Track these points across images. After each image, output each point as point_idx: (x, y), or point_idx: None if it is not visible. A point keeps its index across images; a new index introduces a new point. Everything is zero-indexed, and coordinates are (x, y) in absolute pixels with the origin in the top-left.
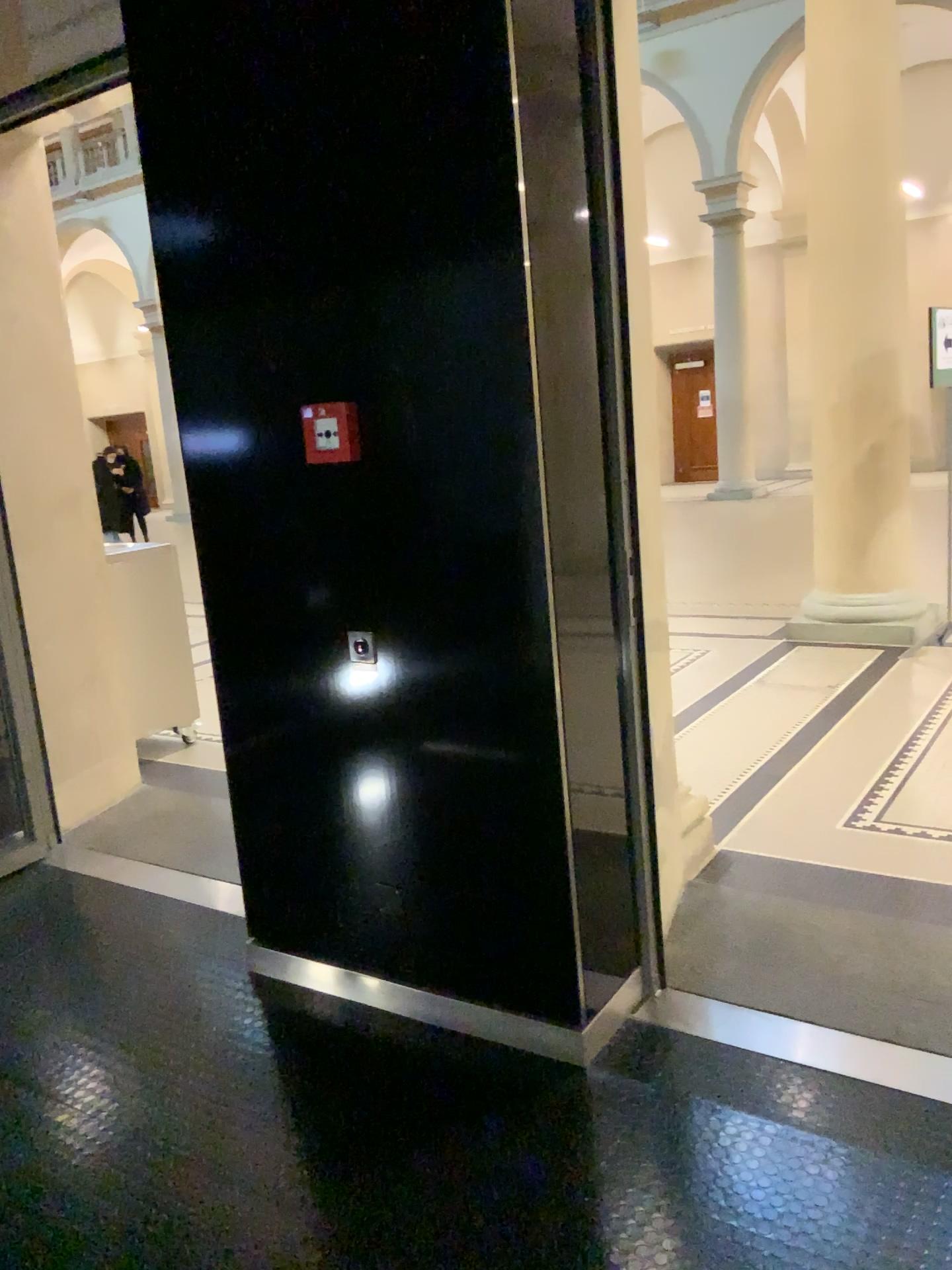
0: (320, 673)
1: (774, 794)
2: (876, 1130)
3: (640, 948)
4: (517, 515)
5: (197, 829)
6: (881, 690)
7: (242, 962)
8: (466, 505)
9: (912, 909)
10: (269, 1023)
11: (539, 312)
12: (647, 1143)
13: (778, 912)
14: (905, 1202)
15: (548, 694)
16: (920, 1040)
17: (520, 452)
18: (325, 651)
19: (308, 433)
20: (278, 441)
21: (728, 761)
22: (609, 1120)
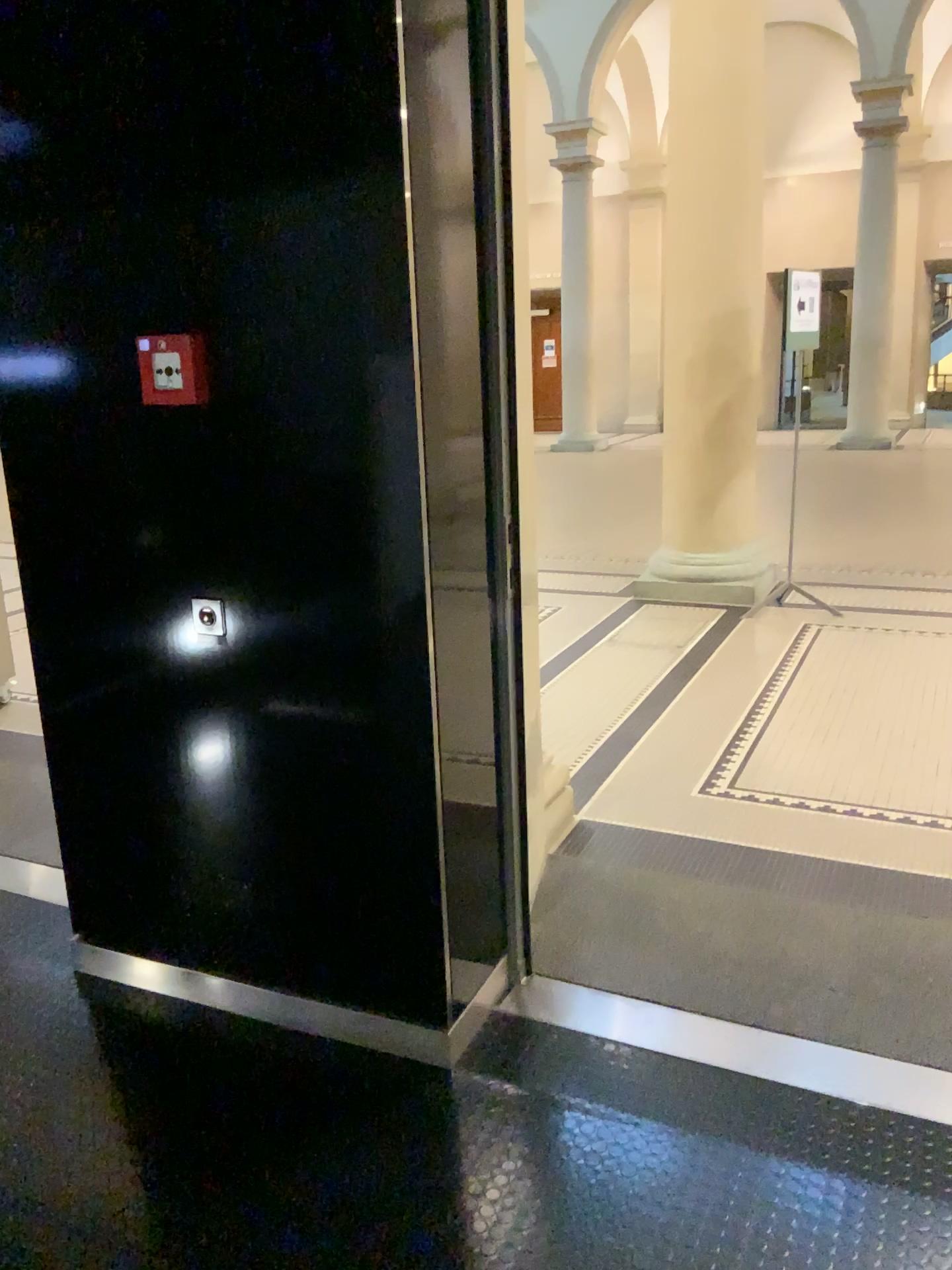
0: (158, 643)
1: (631, 760)
2: (751, 1126)
3: (505, 935)
4: (391, 474)
5: (12, 802)
6: (730, 651)
7: (65, 957)
8: (331, 459)
9: (772, 882)
10: (96, 1030)
11: (418, 244)
12: (518, 1154)
13: (641, 888)
14: (784, 1206)
15: (420, 673)
16: (789, 1025)
17: (395, 403)
18: (164, 618)
19: (146, 368)
20: (110, 375)
21: (584, 724)
22: (476, 1129)
